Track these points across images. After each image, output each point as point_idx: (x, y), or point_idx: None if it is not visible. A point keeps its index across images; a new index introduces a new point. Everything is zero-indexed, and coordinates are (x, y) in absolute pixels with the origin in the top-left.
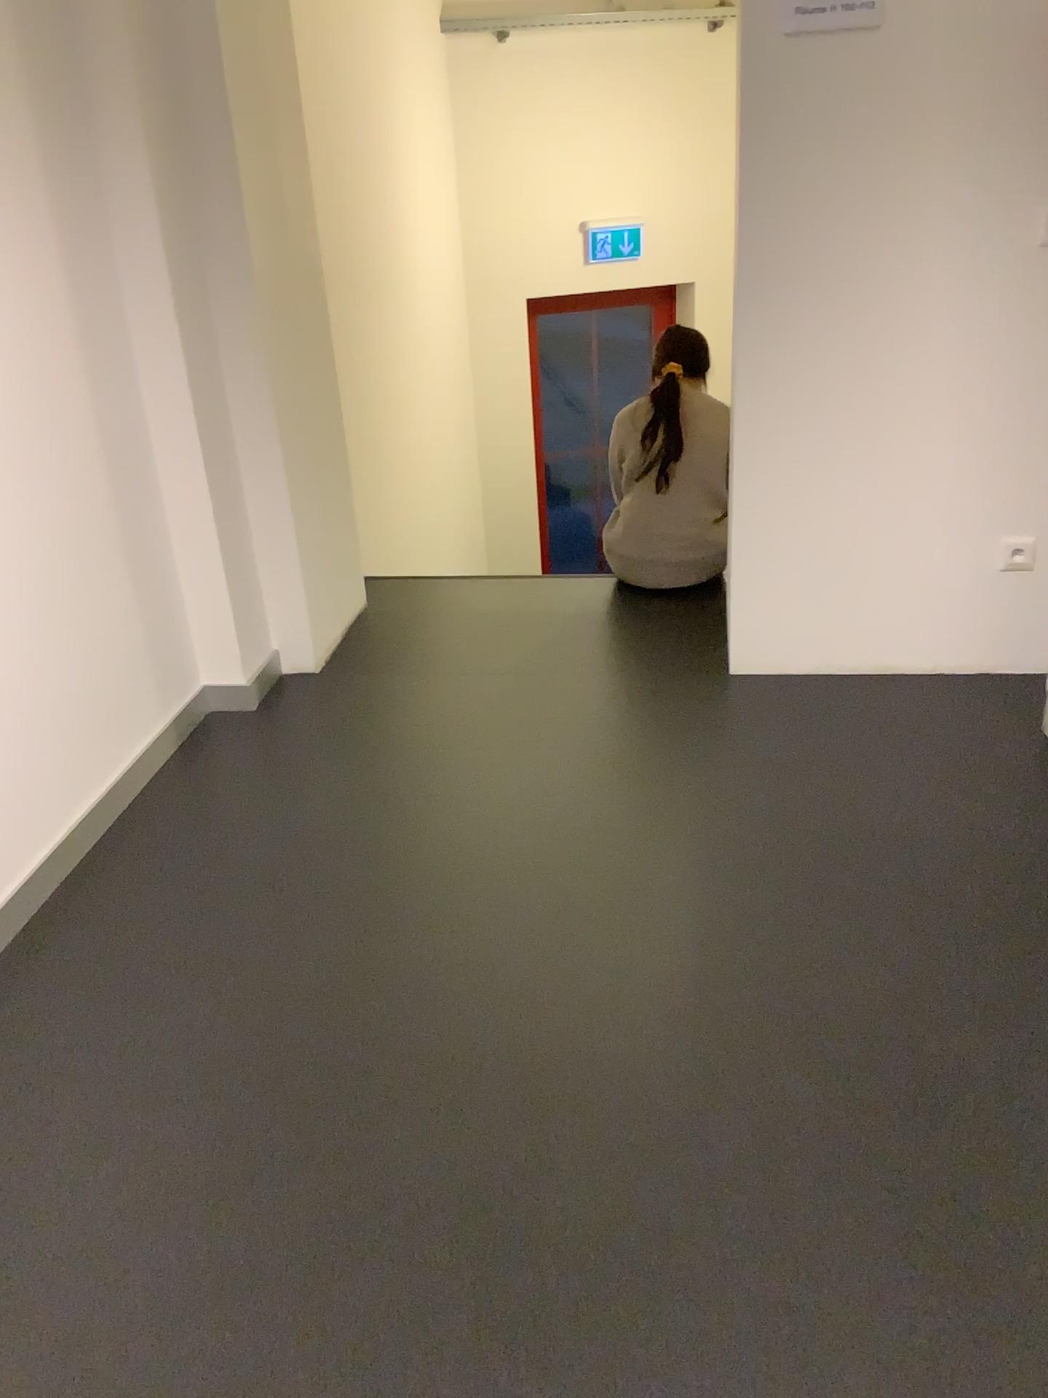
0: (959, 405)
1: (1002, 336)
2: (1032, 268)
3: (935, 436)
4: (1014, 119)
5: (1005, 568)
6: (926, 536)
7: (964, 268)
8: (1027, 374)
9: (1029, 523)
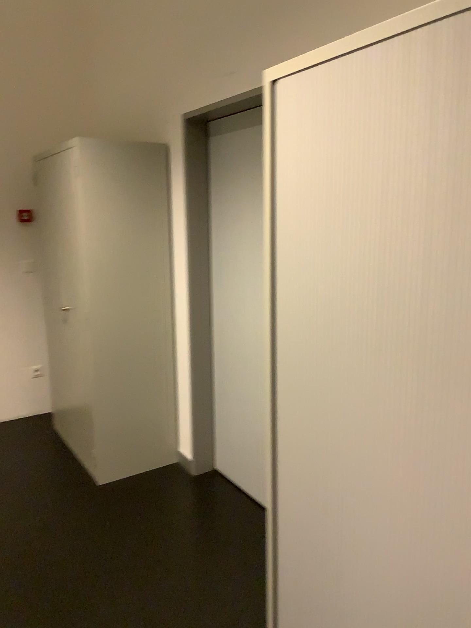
0: (7, 323)
1: (17, 300)
2: (23, 279)
3: (0, 334)
4: (8, 235)
5: (33, 376)
6: (3, 369)
7: (0, 279)
8: (28, 312)
9: (38, 360)
